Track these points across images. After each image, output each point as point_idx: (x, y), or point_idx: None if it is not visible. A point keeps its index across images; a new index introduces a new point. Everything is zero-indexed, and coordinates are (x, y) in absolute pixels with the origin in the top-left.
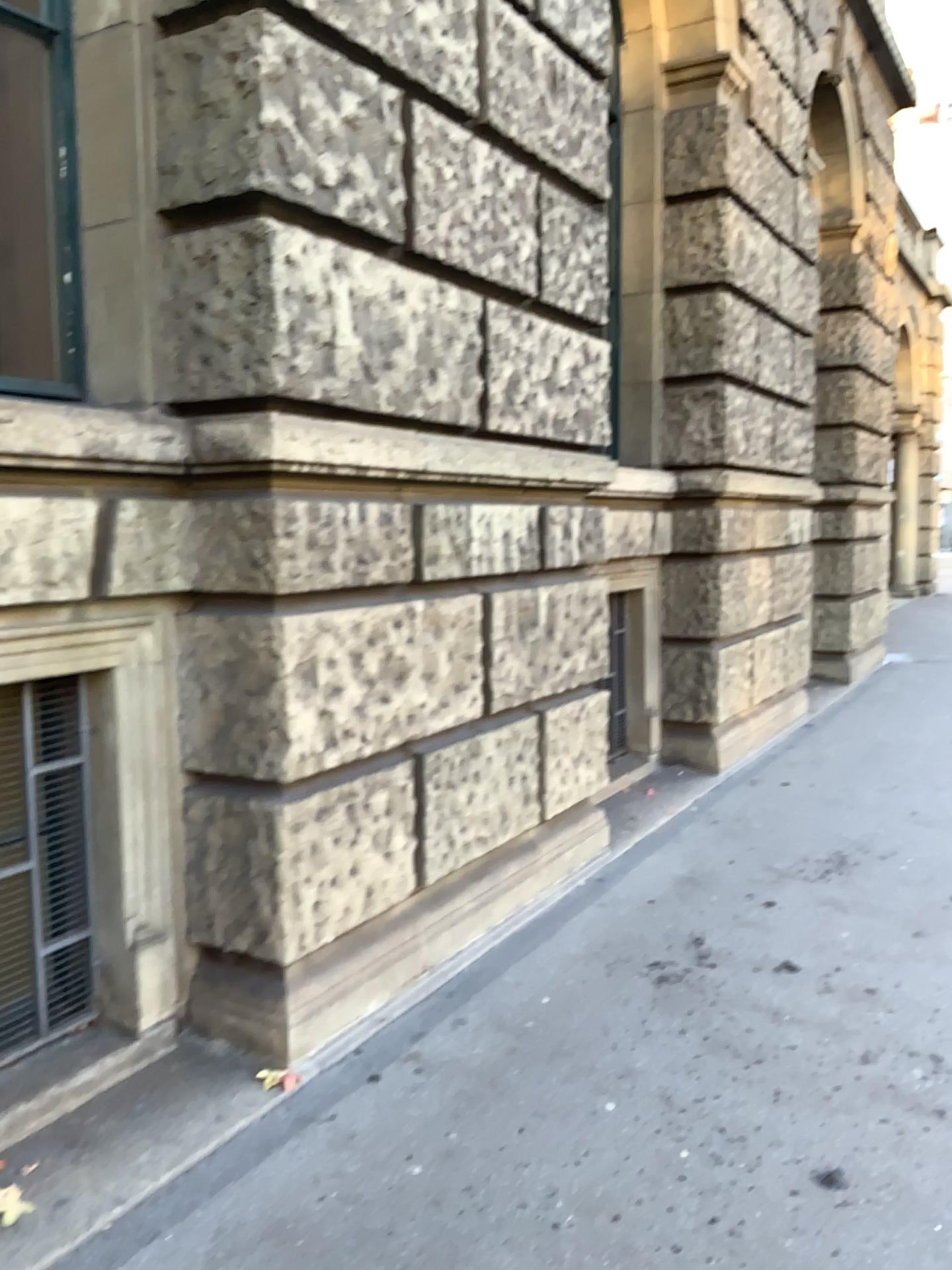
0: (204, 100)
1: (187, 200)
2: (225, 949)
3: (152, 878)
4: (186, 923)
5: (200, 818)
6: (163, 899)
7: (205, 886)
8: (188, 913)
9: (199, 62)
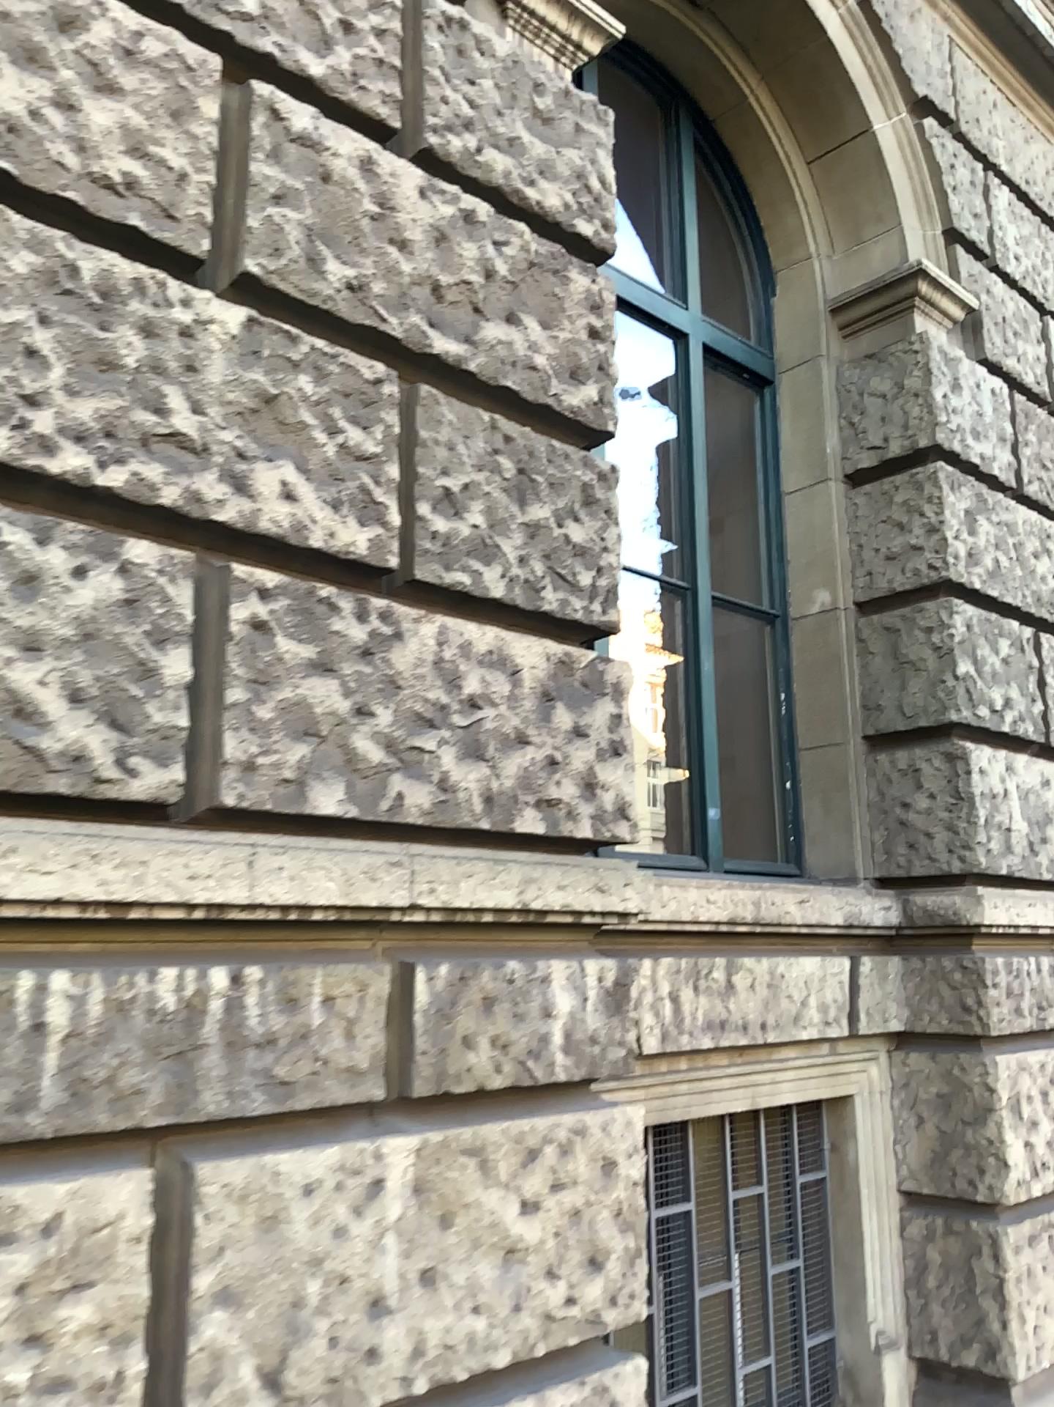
0: (900, 657)
1: (887, 727)
2: (950, 1366)
3: (883, 1288)
4: (912, 1337)
5: (921, 1235)
6: (893, 1310)
7: (929, 1301)
8: (912, 1327)
9: (895, 632)
